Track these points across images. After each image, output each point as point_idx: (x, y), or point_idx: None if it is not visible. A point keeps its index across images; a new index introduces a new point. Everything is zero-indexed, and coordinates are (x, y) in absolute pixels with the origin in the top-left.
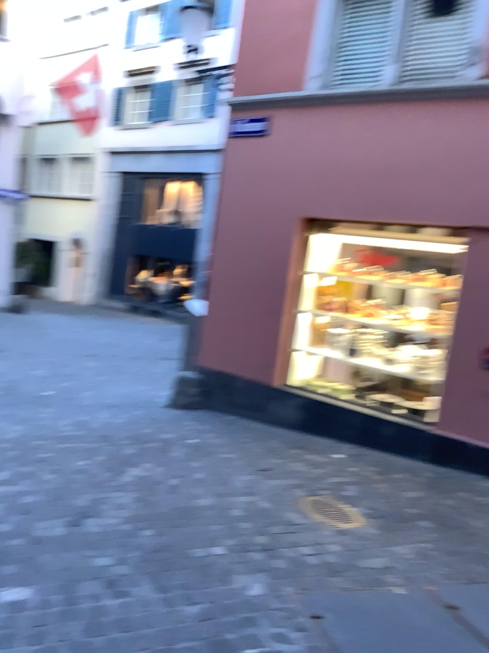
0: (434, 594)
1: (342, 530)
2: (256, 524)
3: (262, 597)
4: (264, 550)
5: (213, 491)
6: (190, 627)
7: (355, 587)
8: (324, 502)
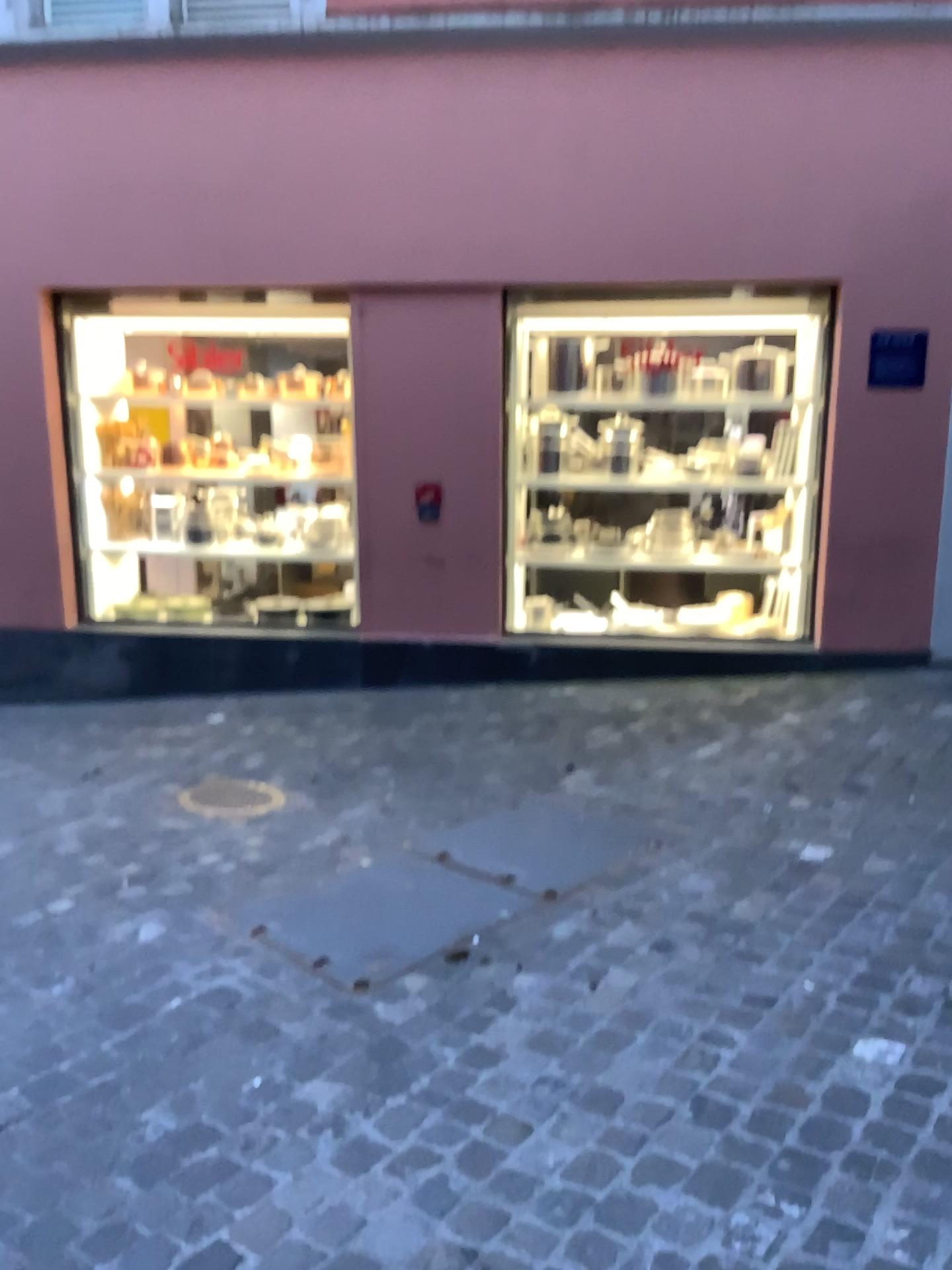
0: (411, 853)
1: (257, 820)
2: (115, 855)
3: (168, 941)
4: (145, 884)
5: (14, 834)
6: (71, 1015)
7: (301, 882)
8: (214, 792)
